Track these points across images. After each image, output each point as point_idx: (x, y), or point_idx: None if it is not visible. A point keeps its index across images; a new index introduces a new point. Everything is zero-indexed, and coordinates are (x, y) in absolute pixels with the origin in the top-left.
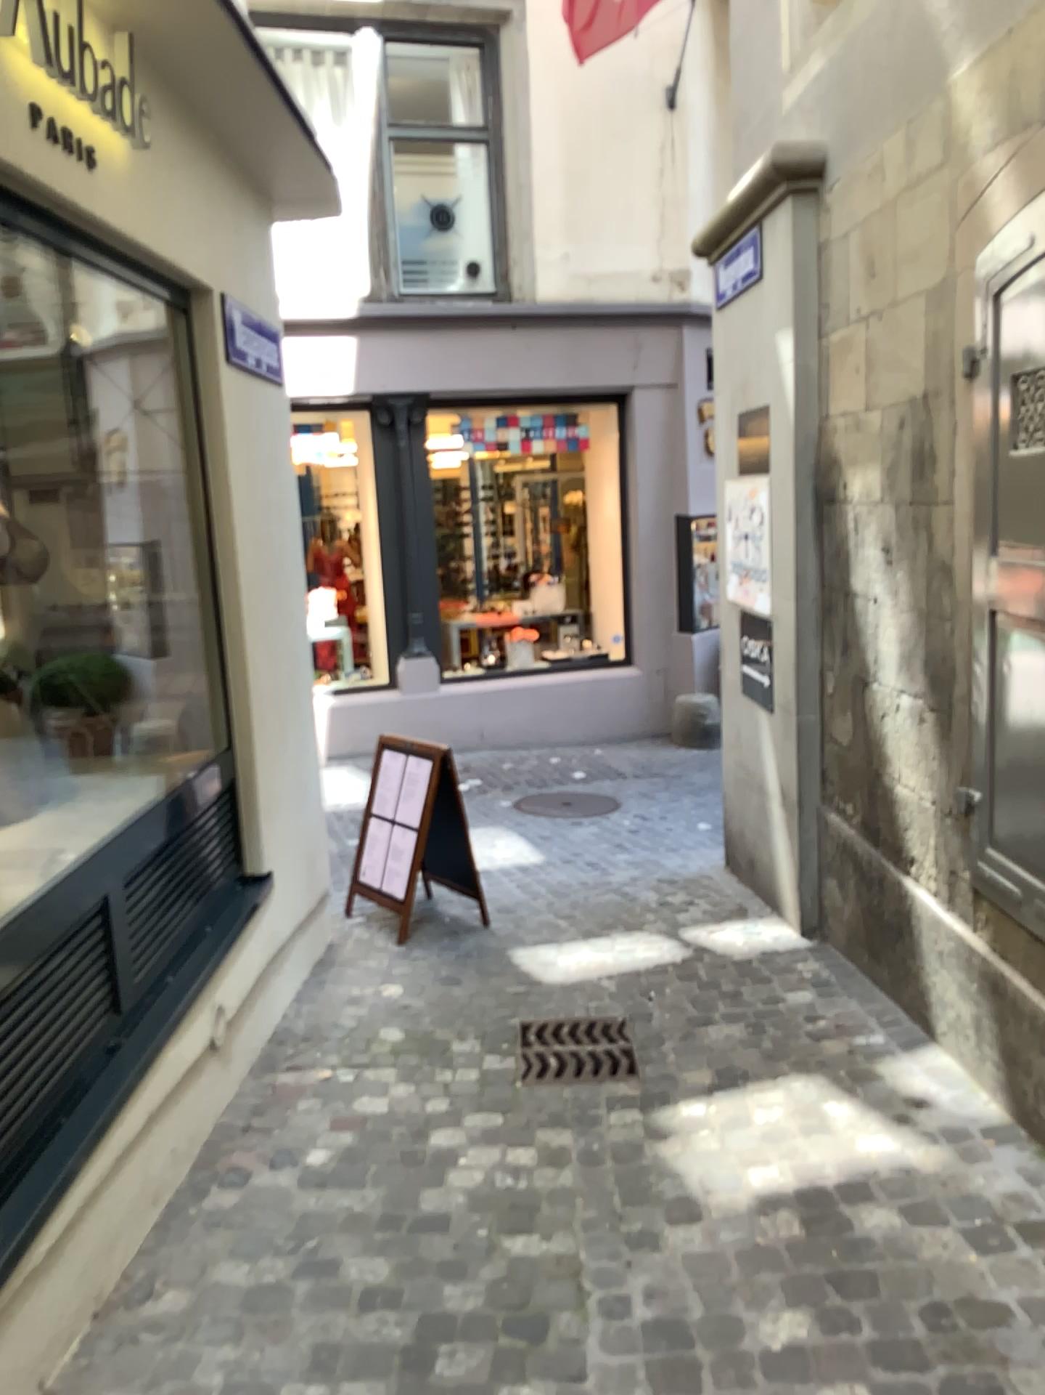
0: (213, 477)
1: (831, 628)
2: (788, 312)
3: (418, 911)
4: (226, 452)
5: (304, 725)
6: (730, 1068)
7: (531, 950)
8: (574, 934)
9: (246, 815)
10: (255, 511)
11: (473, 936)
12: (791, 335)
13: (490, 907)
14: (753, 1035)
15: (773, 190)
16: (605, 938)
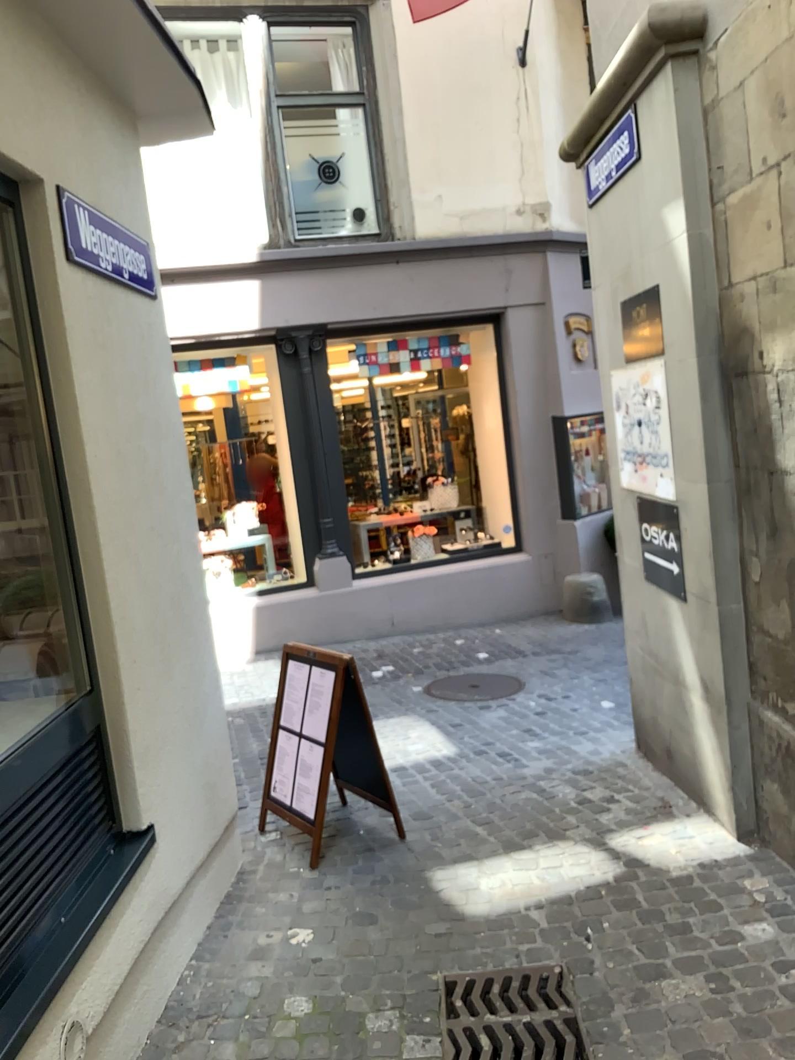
0: (57, 389)
1: (752, 511)
2: (676, 183)
3: (332, 823)
4: (71, 360)
5: (199, 647)
6: (701, 1052)
7: (450, 868)
8: (493, 844)
9: (120, 764)
10: (116, 427)
11: (389, 851)
12: (681, 206)
13: (405, 812)
14: (718, 993)
15: (647, 64)
16: (526, 849)
